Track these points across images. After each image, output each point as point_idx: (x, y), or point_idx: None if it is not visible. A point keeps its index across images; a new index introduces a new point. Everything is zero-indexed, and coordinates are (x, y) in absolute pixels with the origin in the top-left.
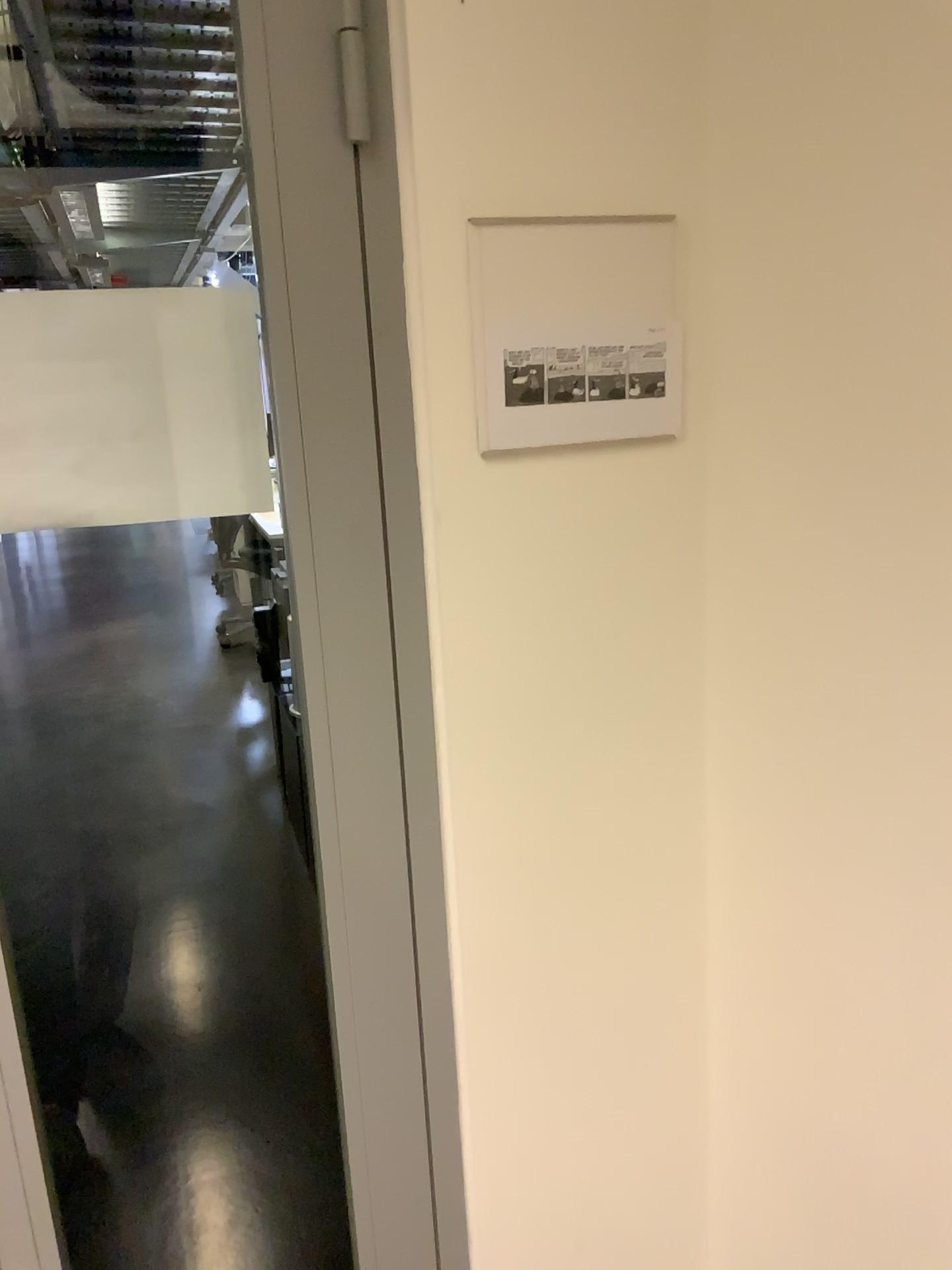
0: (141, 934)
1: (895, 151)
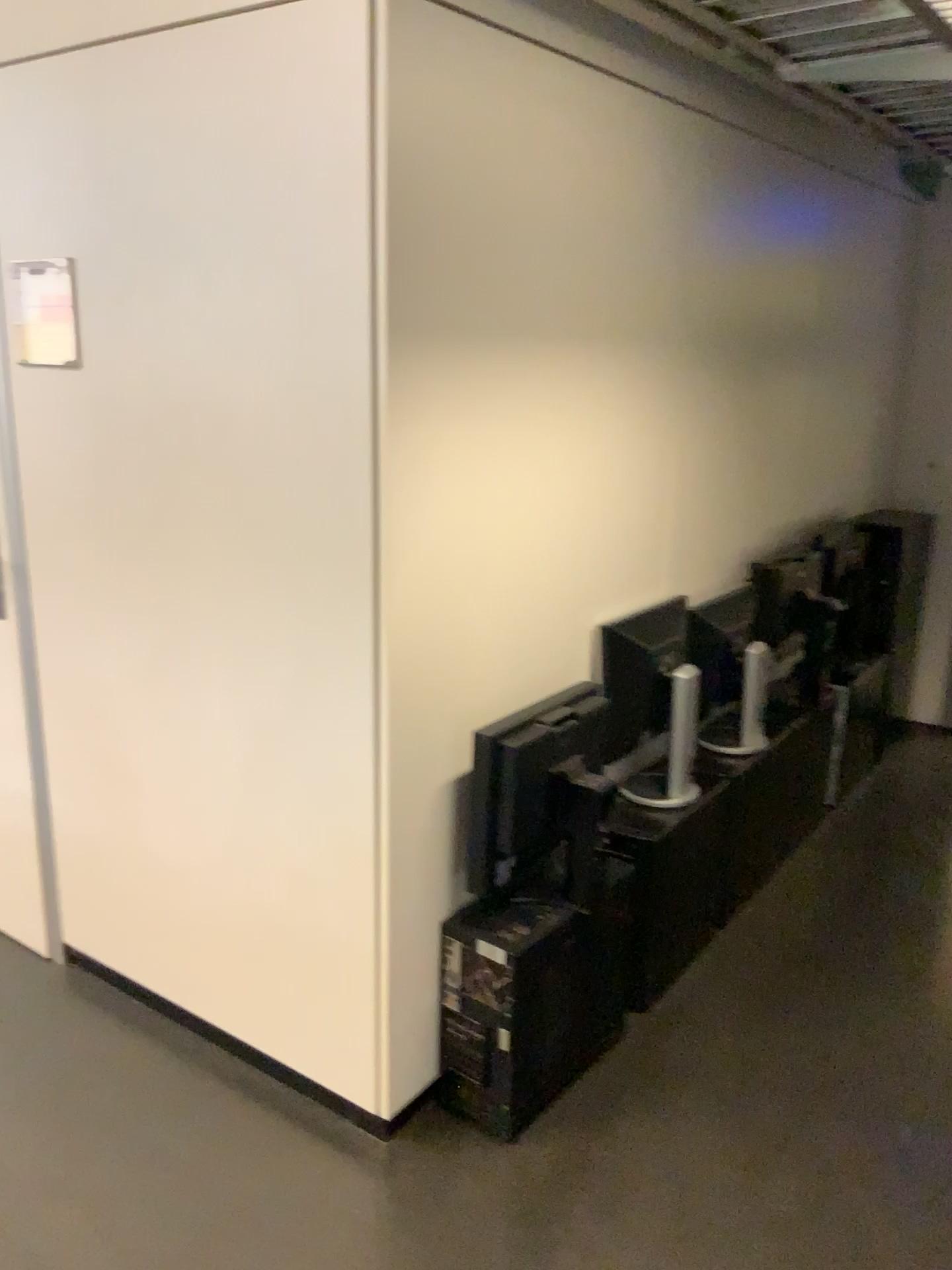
0: (941, 941)
1: None
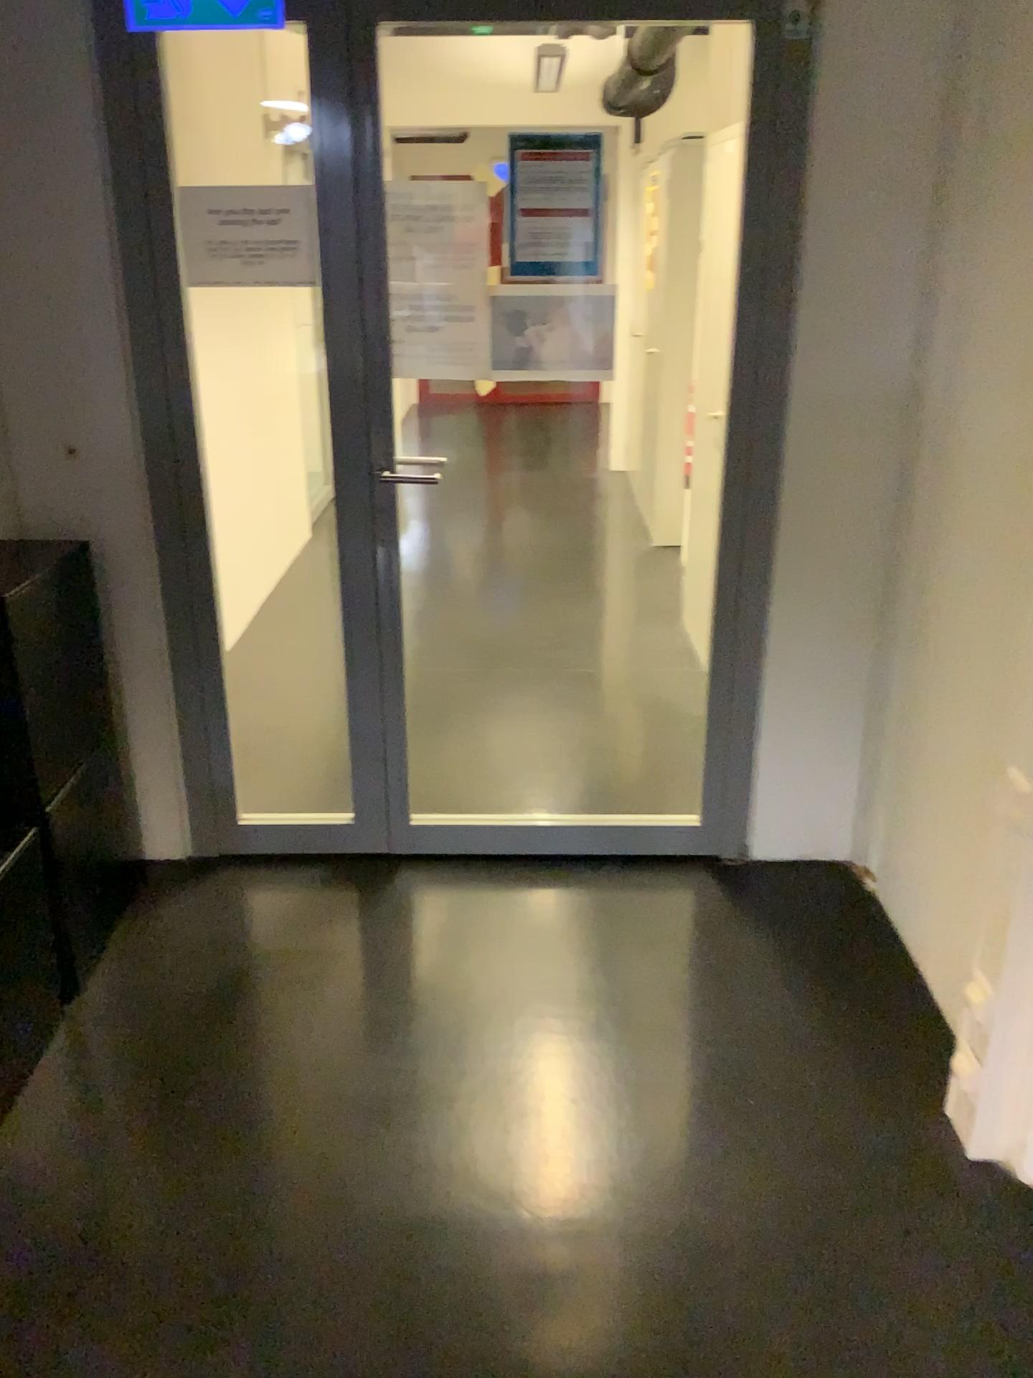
0: None
1: None
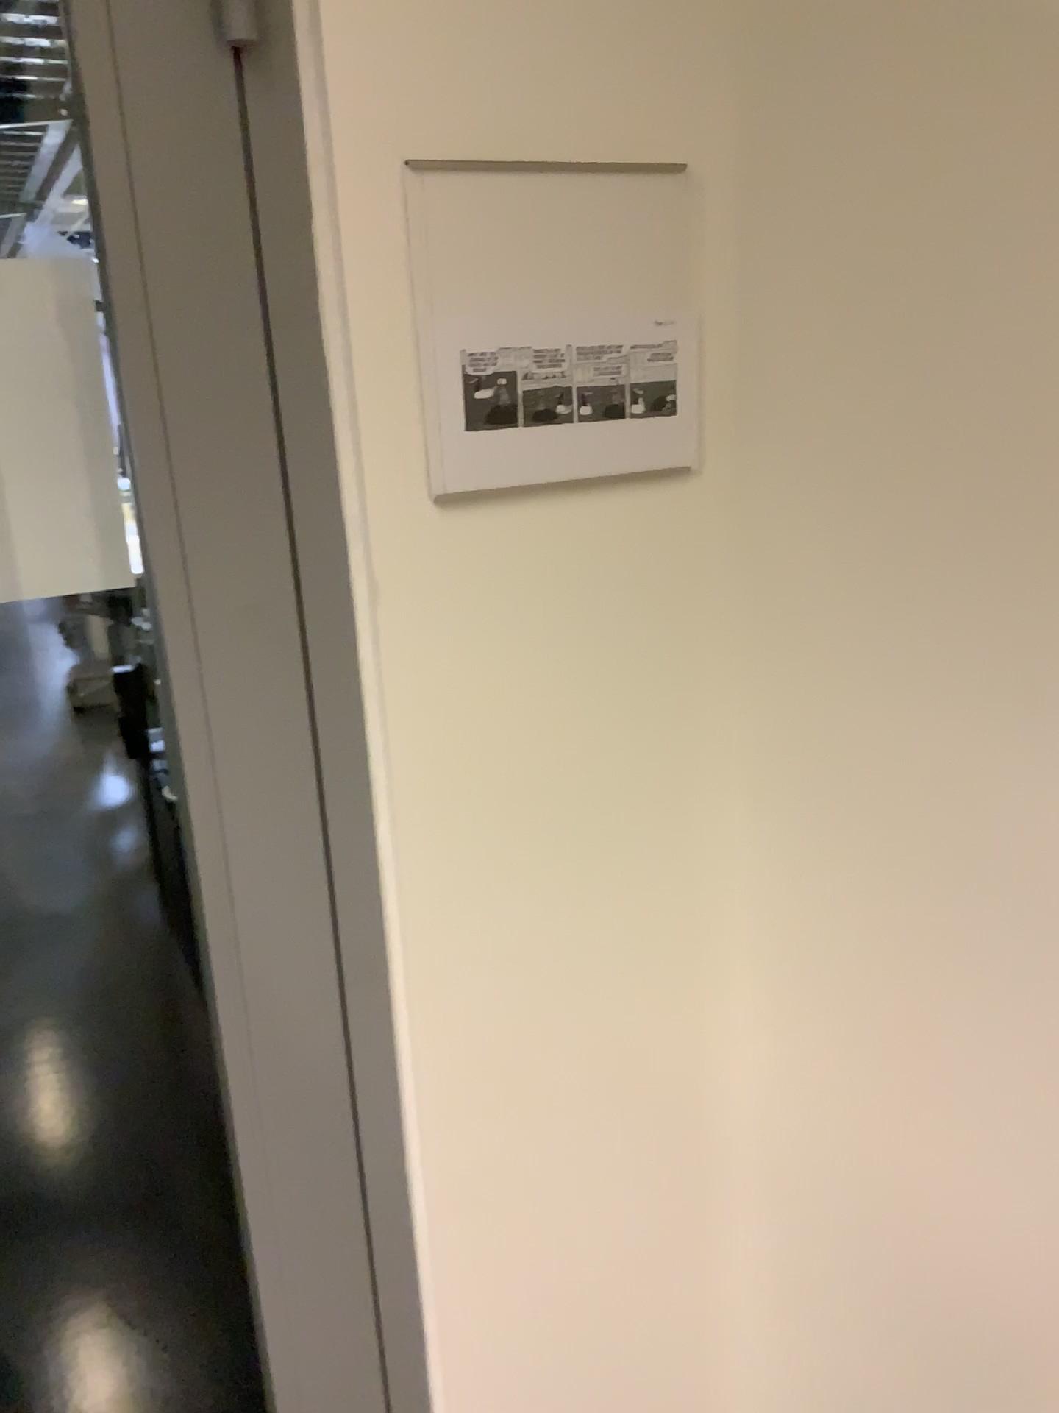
0: None
1: (1035, 64)
